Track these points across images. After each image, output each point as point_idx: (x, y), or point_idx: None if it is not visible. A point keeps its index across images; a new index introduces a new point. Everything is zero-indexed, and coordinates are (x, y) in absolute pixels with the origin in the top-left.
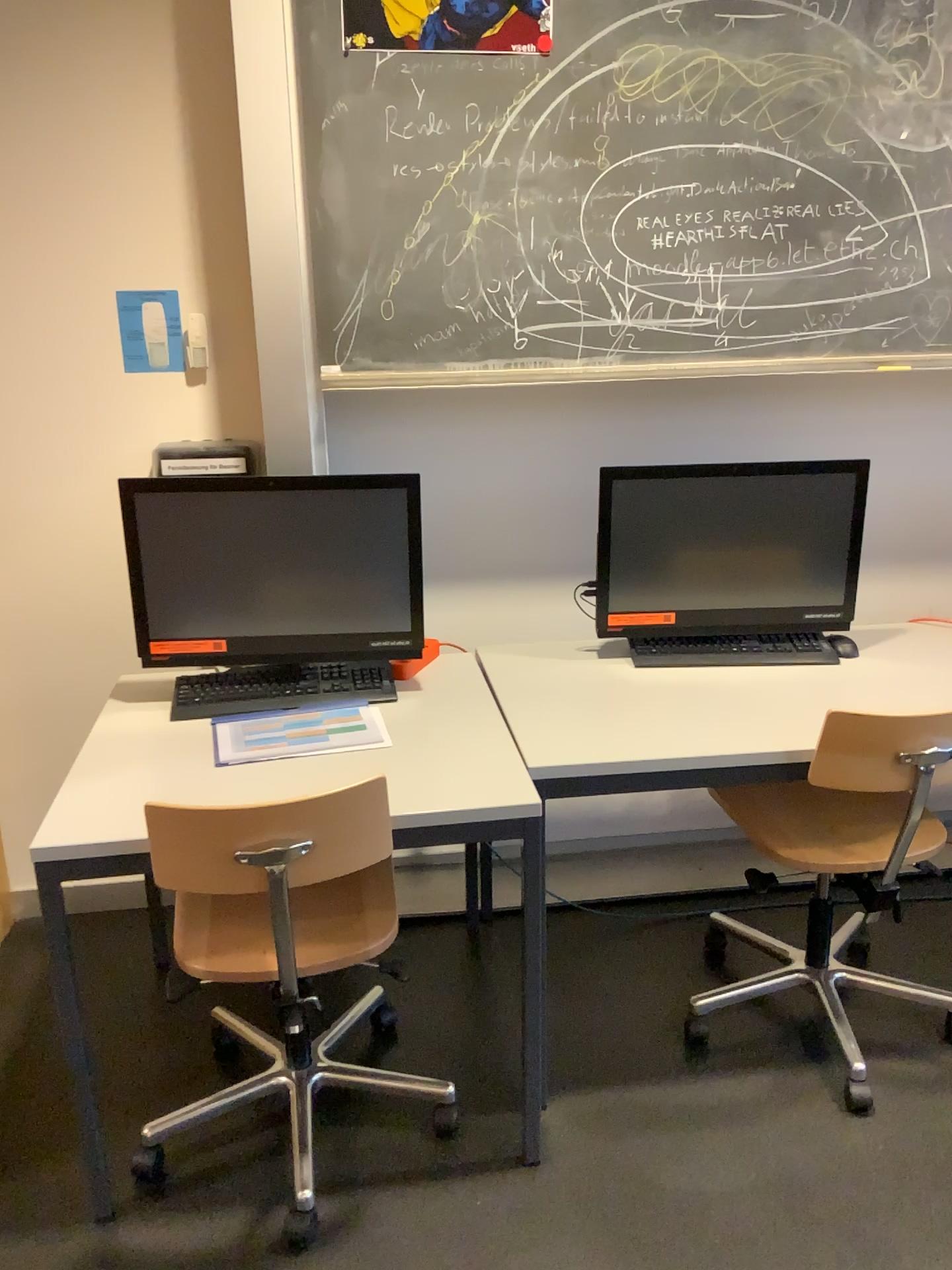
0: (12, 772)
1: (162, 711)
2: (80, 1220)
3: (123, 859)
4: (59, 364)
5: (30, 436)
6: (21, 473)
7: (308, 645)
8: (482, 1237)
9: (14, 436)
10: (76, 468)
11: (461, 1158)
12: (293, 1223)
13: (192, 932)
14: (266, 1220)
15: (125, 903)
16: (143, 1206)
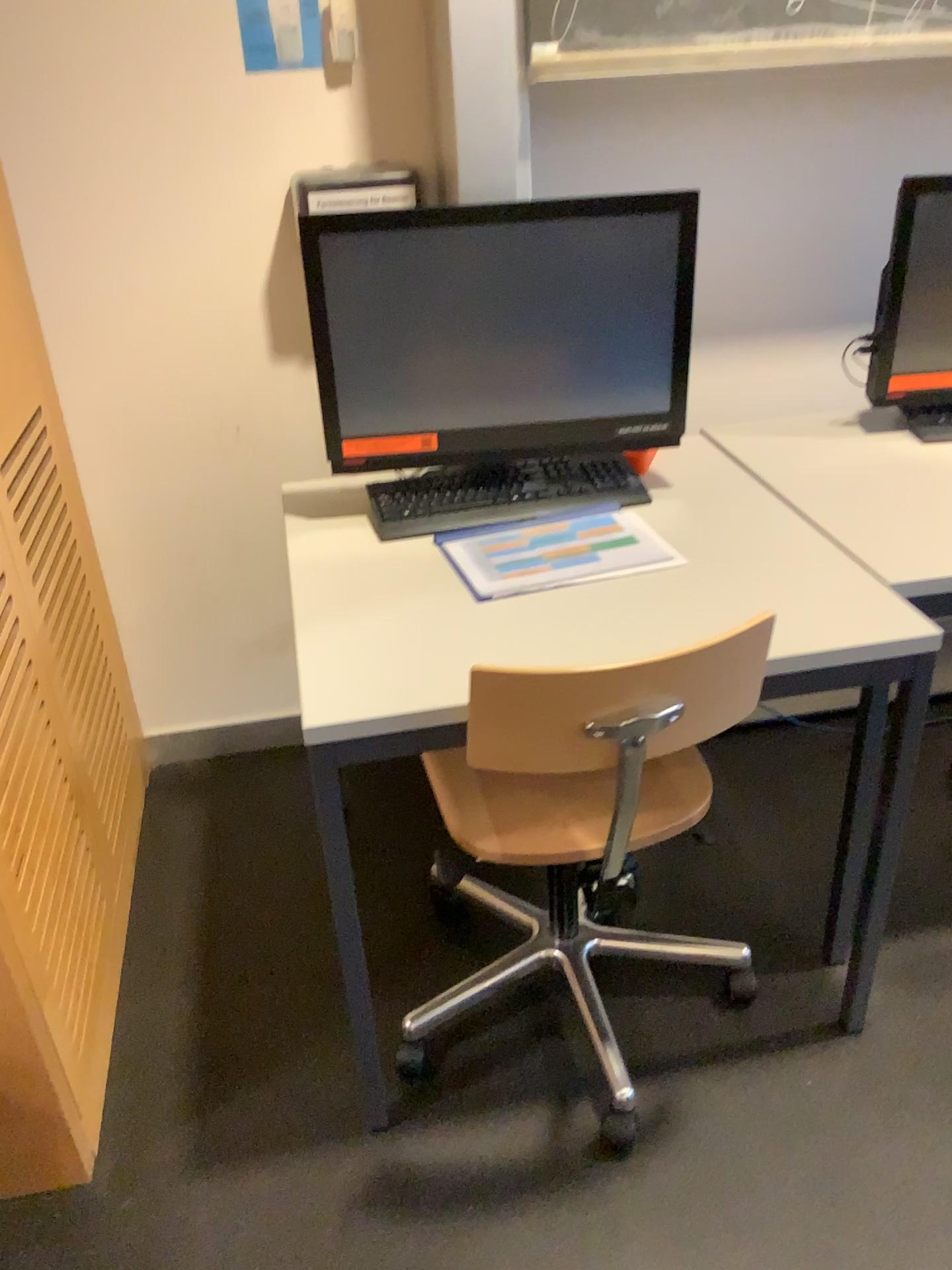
0: (128, 603)
1: (358, 527)
2: (349, 1130)
3: (415, 734)
4: (150, 63)
5: (119, 170)
6: (110, 222)
7: (530, 434)
8: (825, 1121)
9: (98, 169)
10: (181, 213)
11: (764, 1026)
12: (602, 1118)
13: (456, 803)
14: (568, 1115)
15: (269, 743)
16: (418, 1109)
